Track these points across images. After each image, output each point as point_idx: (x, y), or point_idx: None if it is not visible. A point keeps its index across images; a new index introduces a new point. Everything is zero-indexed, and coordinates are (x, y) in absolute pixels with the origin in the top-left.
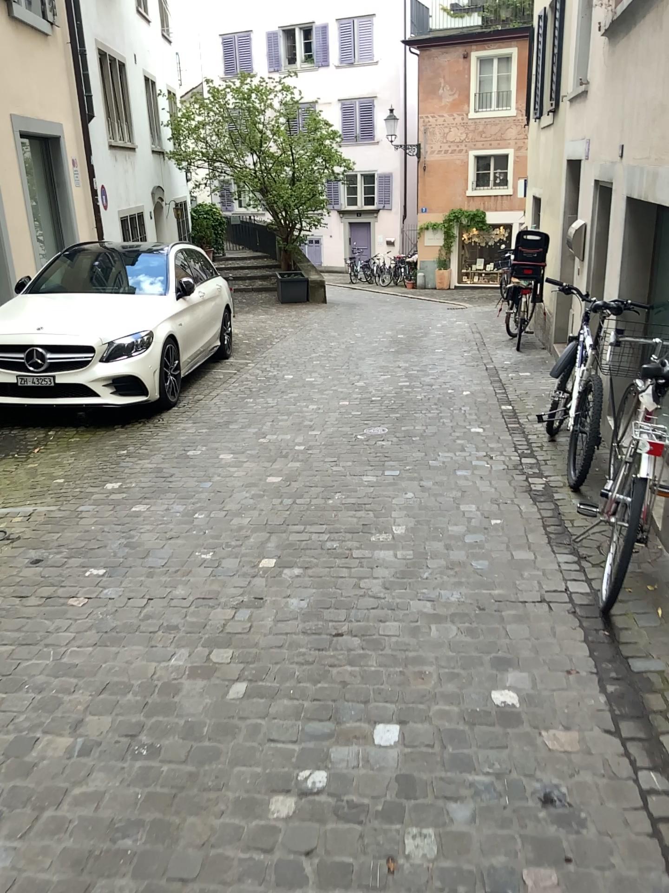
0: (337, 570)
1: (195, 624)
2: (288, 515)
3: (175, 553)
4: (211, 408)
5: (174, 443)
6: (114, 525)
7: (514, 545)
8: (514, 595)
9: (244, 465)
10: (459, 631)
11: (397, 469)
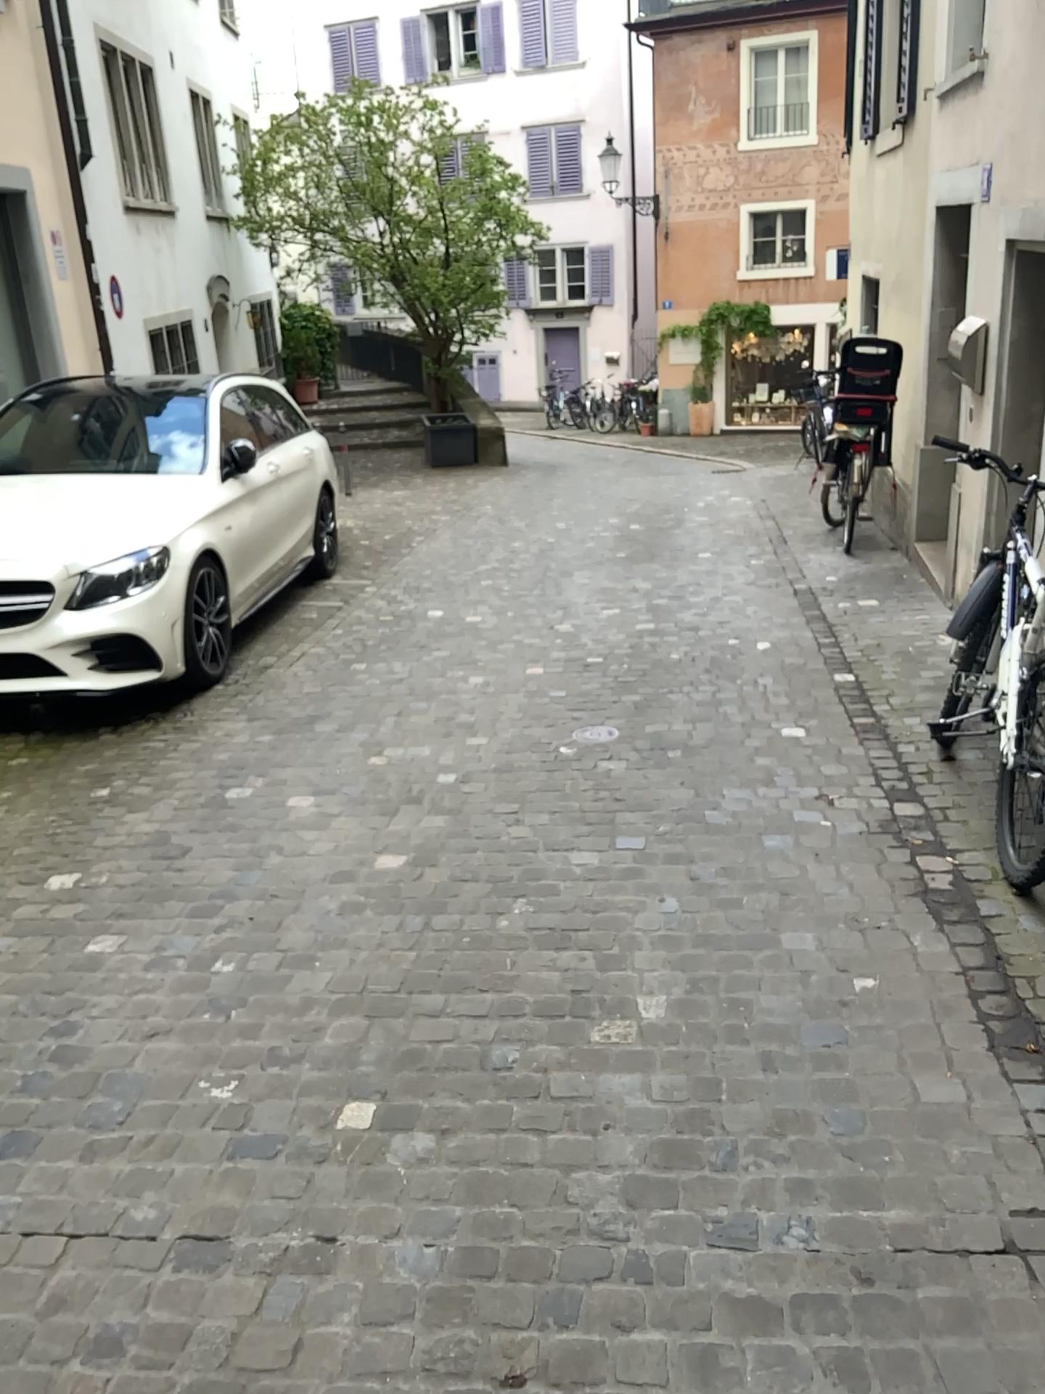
0: (516, 1137)
1: (164, 1337)
2: (412, 963)
3: (157, 1082)
4: (283, 692)
5: (202, 773)
6: (42, 995)
7: (912, 1057)
8: (937, 1225)
9: (333, 828)
10: (816, 1361)
11: (641, 836)
